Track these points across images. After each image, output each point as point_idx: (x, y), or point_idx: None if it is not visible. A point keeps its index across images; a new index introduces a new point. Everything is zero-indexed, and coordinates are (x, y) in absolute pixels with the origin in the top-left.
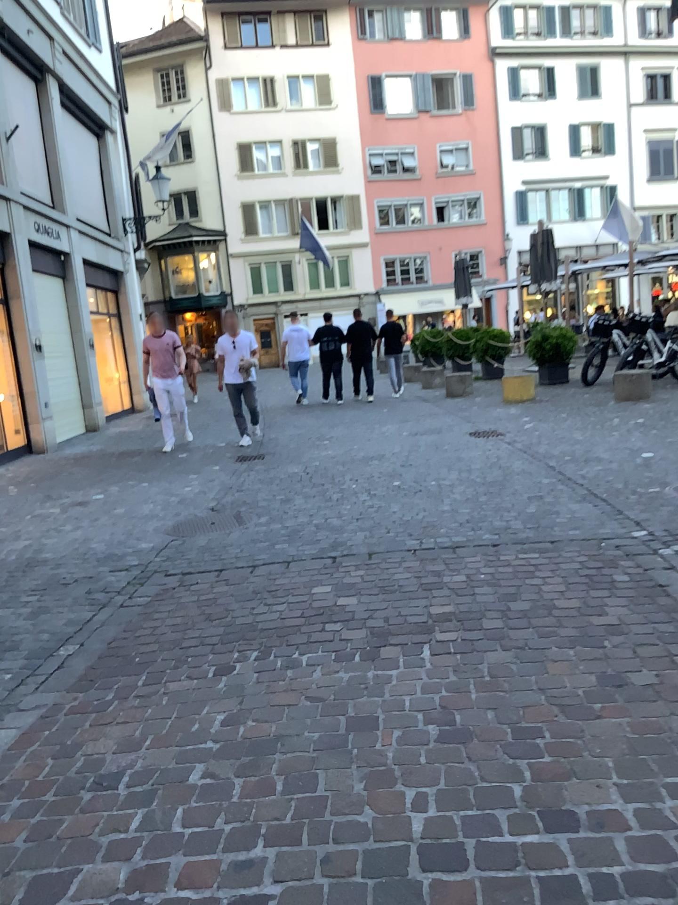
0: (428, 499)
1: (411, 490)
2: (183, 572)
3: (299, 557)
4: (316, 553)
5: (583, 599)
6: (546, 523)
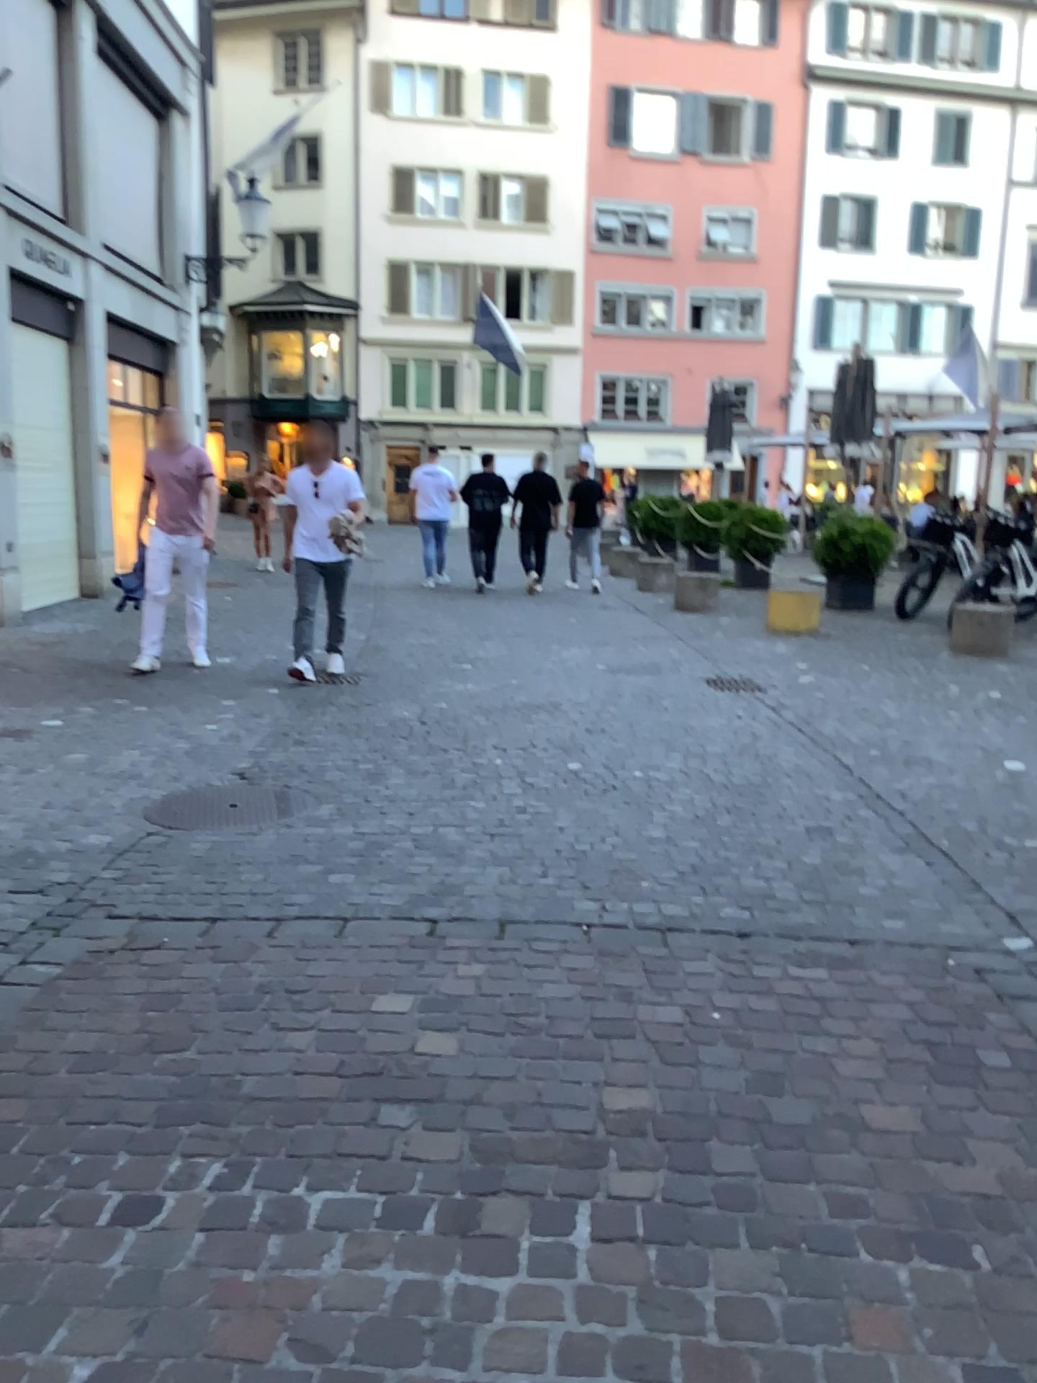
0: (625, 814)
1: (597, 790)
2: (140, 917)
3: (366, 914)
4: (400, 910)
5: (925, 1118)
6: (842, 900)
